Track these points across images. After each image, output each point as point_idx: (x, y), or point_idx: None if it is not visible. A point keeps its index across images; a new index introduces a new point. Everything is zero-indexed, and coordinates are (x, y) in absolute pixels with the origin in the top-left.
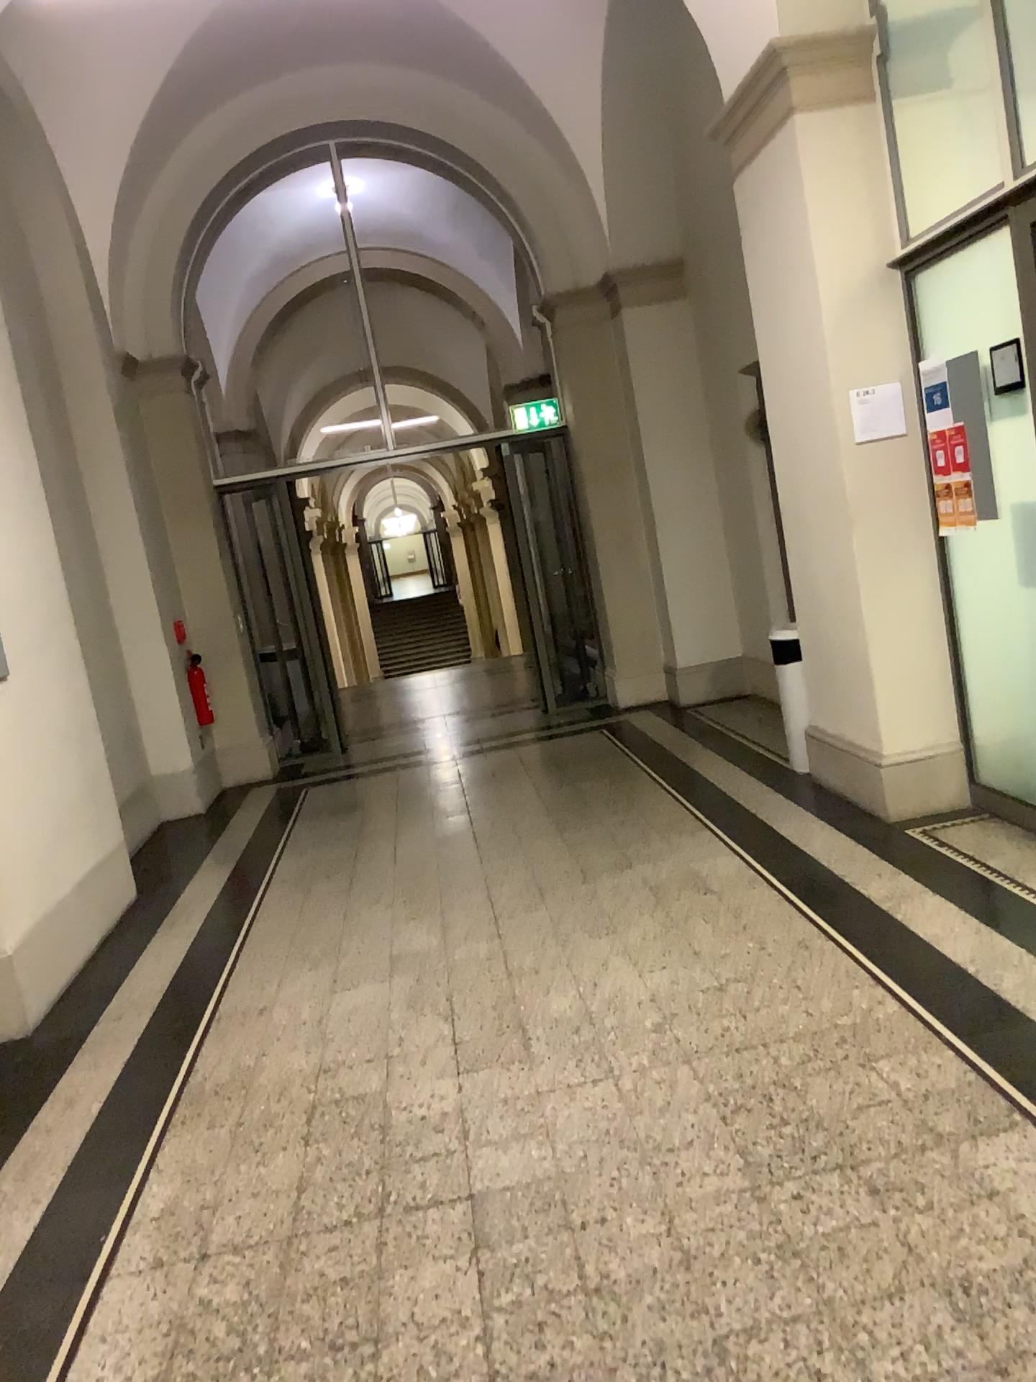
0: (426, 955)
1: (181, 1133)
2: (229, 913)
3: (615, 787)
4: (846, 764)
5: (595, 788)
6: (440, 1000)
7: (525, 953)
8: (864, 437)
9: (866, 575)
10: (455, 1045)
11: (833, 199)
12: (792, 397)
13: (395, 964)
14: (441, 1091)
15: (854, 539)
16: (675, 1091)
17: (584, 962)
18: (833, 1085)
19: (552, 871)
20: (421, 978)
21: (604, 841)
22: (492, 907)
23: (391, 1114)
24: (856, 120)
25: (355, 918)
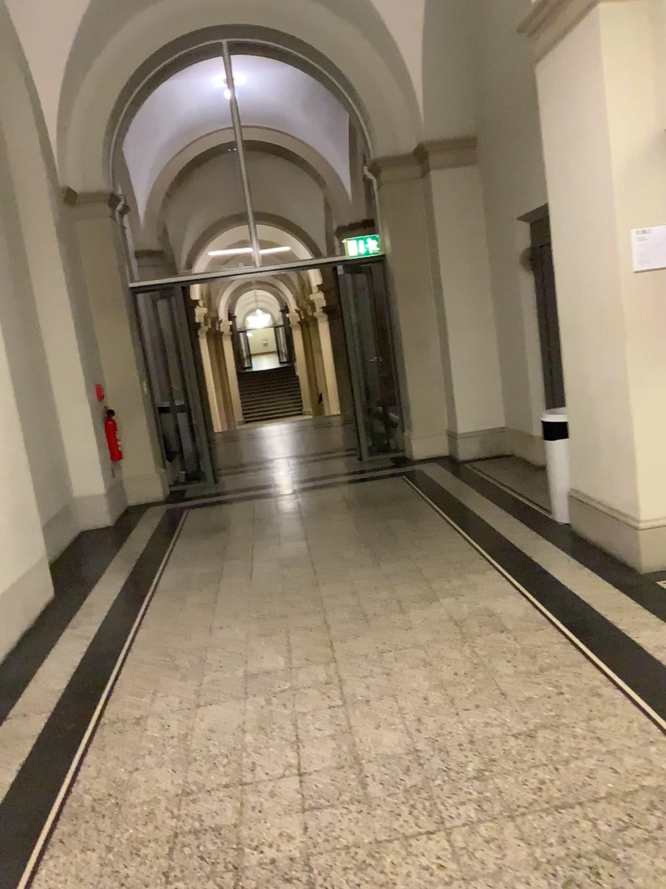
0: (274, 675)
1: (56, 856)
2: (120, 620)
3: (417, 525)
4: (603, 522)
5: (403, 526)
6: (286, 724)
7: (356, 679)
8: (639, 268)
9: (634, 377)
10: (300, 775)
11: (625, 74)
12: (580, 234)
13: (249, 680)
14: (288, 832)
15: (626, 349)
16: (506, 857)
17: (408, 693)
18: (658, 866)
19: (374, 598)
20: (270, 699)
21: (413, 573)
22: (327, 628)
23: (243, 855)
24: (649, 10)
25: (219, 632)
